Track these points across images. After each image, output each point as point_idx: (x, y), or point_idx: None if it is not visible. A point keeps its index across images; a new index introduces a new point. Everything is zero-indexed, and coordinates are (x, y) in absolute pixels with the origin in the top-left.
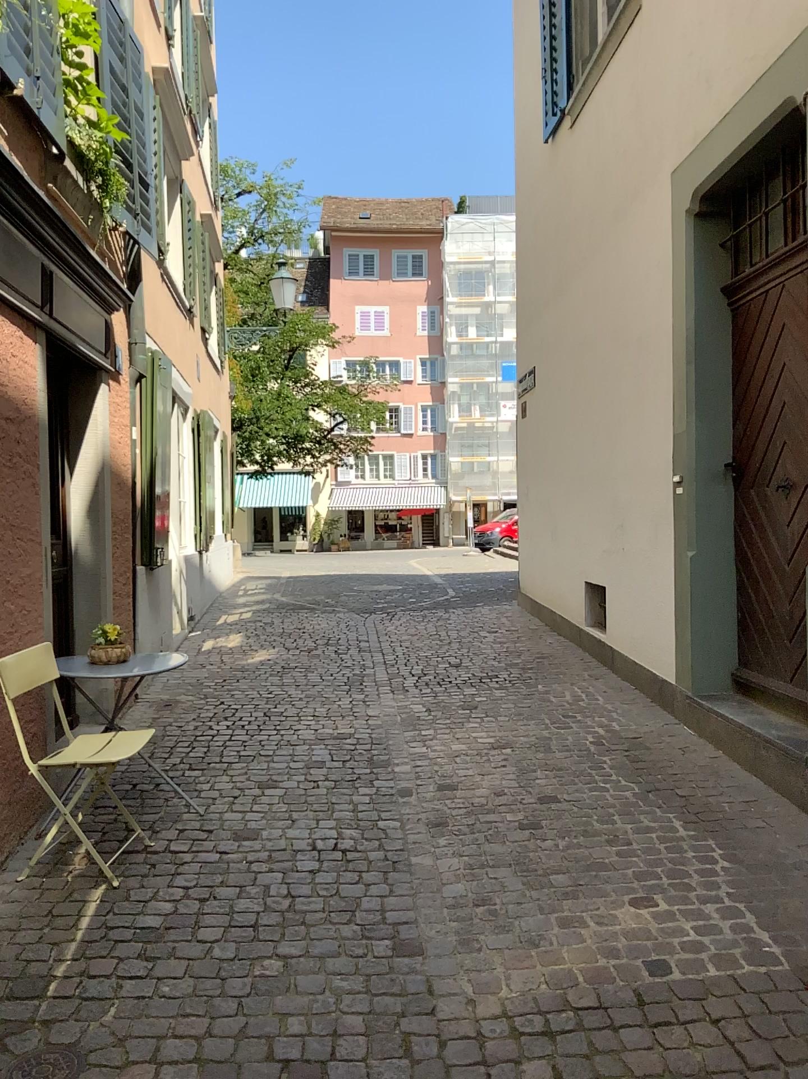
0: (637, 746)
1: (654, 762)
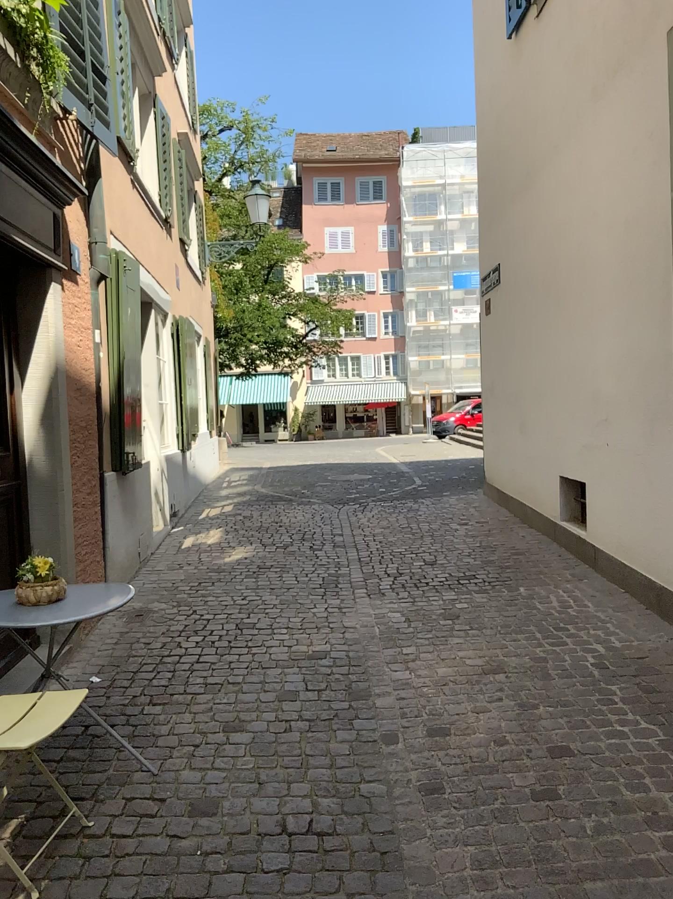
0: (647, 671)
1: (672, 694)
